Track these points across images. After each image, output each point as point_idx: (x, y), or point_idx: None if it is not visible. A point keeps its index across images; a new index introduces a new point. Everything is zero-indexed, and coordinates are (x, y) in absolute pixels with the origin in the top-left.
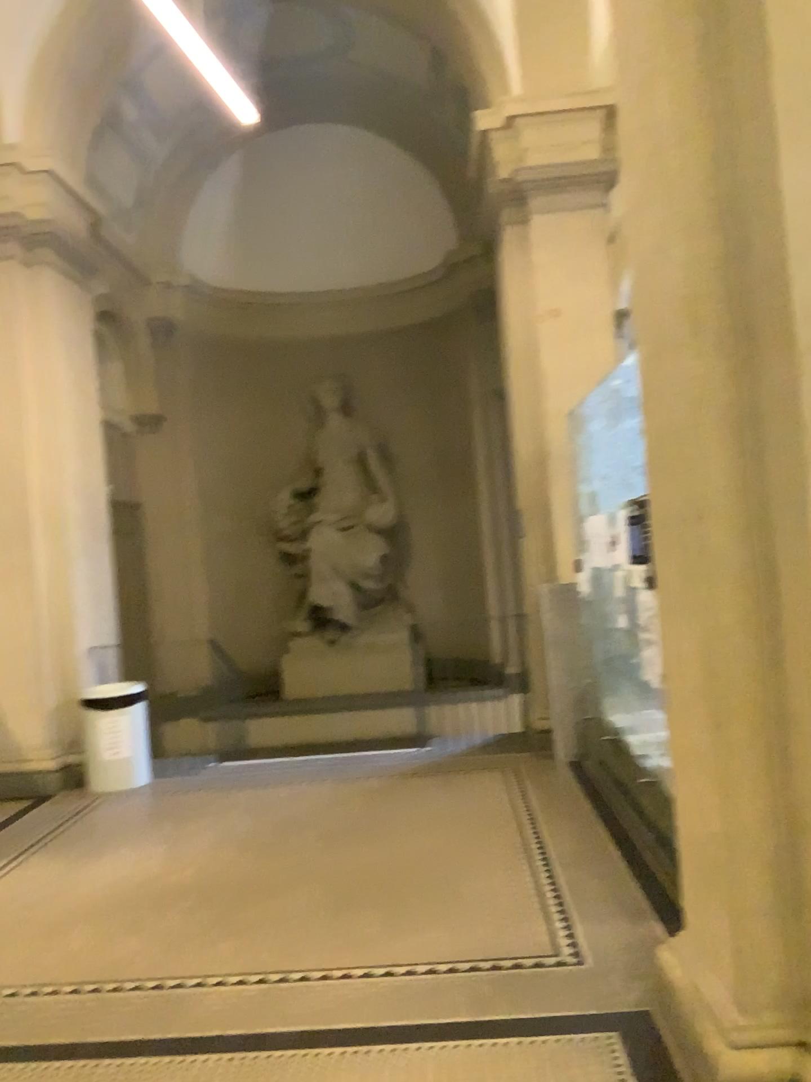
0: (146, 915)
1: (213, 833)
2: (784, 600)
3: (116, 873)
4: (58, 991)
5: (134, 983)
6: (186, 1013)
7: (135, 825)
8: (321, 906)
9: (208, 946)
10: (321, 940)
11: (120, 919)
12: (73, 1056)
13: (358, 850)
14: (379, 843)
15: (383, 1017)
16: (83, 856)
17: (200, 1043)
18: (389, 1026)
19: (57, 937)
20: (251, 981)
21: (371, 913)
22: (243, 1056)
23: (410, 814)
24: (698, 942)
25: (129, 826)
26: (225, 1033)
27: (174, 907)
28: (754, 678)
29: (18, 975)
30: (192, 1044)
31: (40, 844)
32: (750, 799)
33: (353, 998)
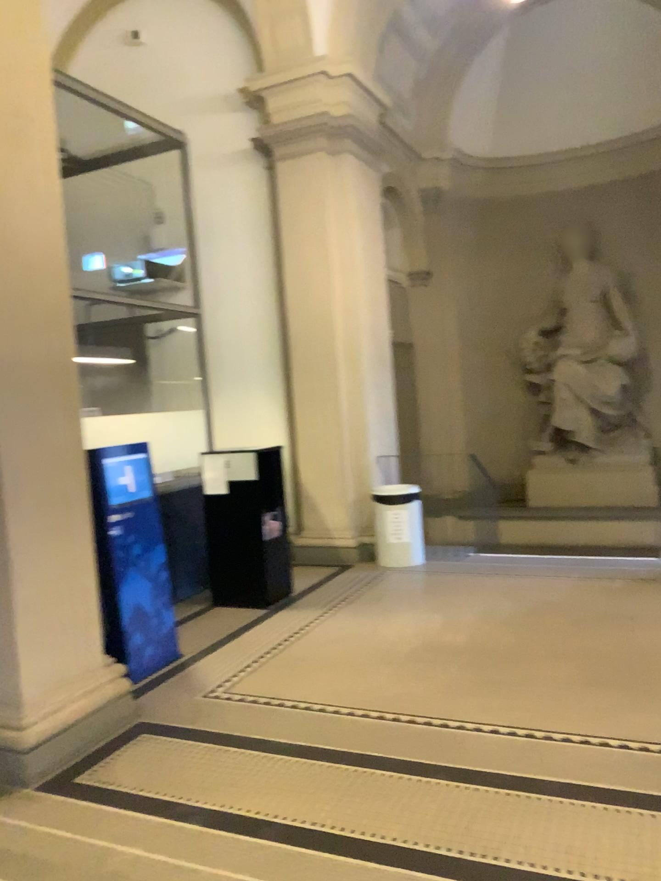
0: (432, 668)
1: (479, 610)
2: None
3: (405, 632)
4: (370, 715)
5: (426, 719)
6: (470, 751)
7: (417, 596)
8: (578, 682)
9: (483, 700)
10: (580, 711)
11: (412, 668)
12: (386, 766)
13: (607, 639)
14: (627, 635)
15: (644, 787)
16: (380, 615)
17: (483, 776)
18: (650, 796)
19: (366, 674)
20: (522, 735)
21: (626, 696)
22: (520, 794)
23: (654, 614)
24: None
25: (412, 596)
26: (503, 773)
27: (453, 665)
28: None
29: (340, 698)
30: (477, 776)
31: (348, 603)
32: None
33: (614, 766)
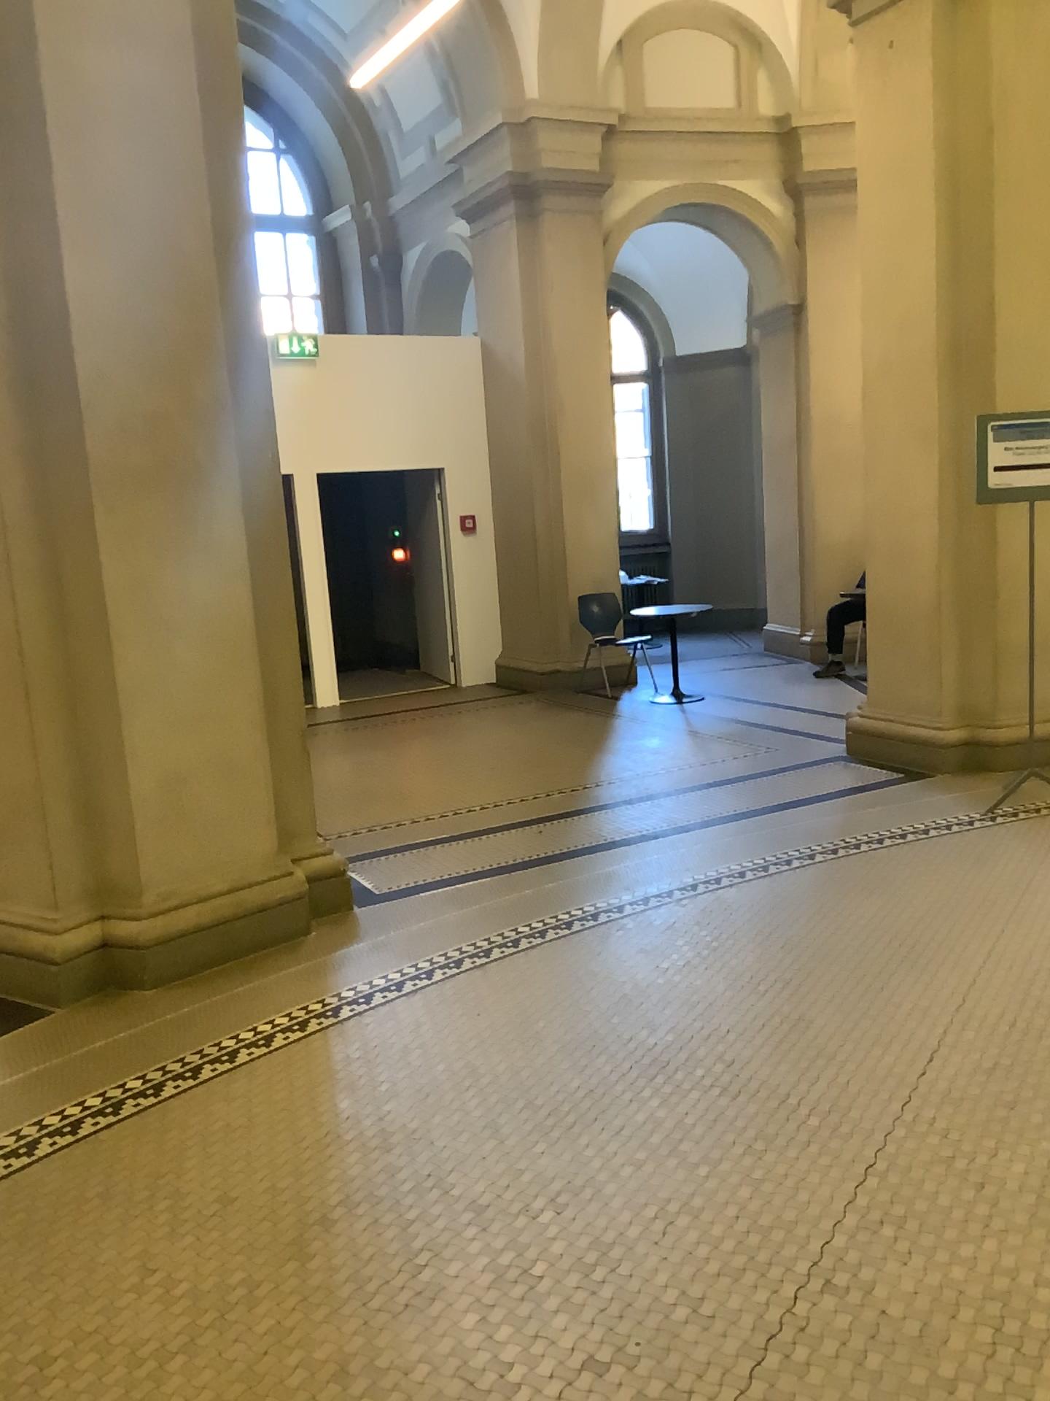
0: None
1: None
2: (74, 592)
3: None
4: None
5: None
6: None
7: None
8: None
9: None
10: None
11: None
12: None
13: None
14: None
15: None
16: None
17: None
18: None
19: None
20: None
21: None
22: None
23: None
24: (10, 876)
25: None
26: None
27: None
28: (52, 654)
29: None
30: None
31: None
32: (53, 748)
33: None
